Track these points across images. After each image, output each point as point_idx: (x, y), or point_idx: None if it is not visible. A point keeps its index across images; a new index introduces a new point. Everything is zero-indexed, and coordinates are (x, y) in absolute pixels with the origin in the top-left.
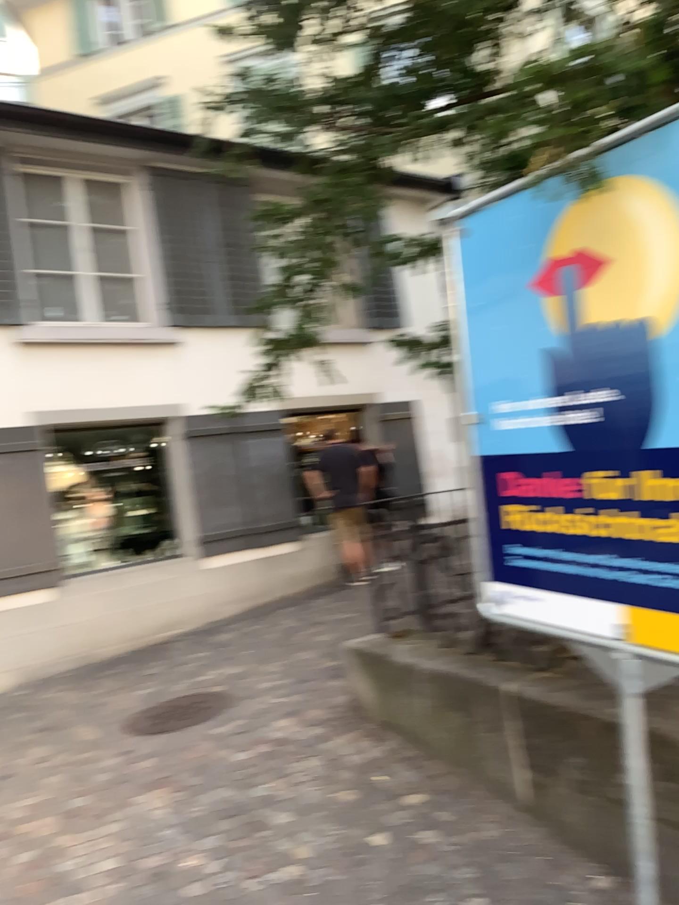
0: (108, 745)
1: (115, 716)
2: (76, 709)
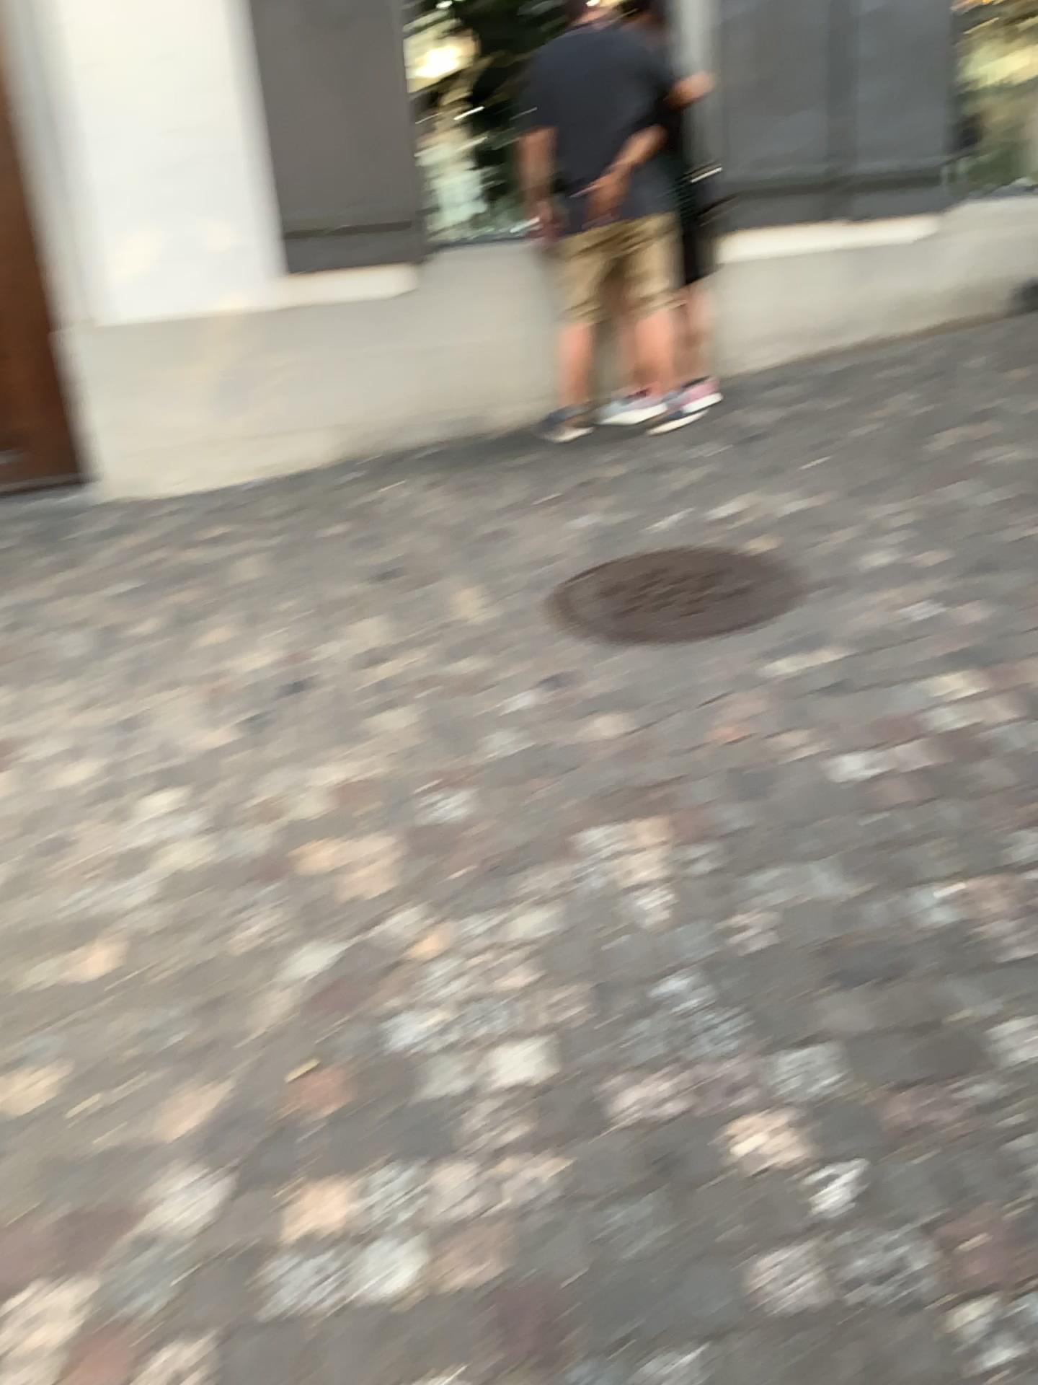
0: (518, 658)
1: (530, 580)
2: (448, 543)
